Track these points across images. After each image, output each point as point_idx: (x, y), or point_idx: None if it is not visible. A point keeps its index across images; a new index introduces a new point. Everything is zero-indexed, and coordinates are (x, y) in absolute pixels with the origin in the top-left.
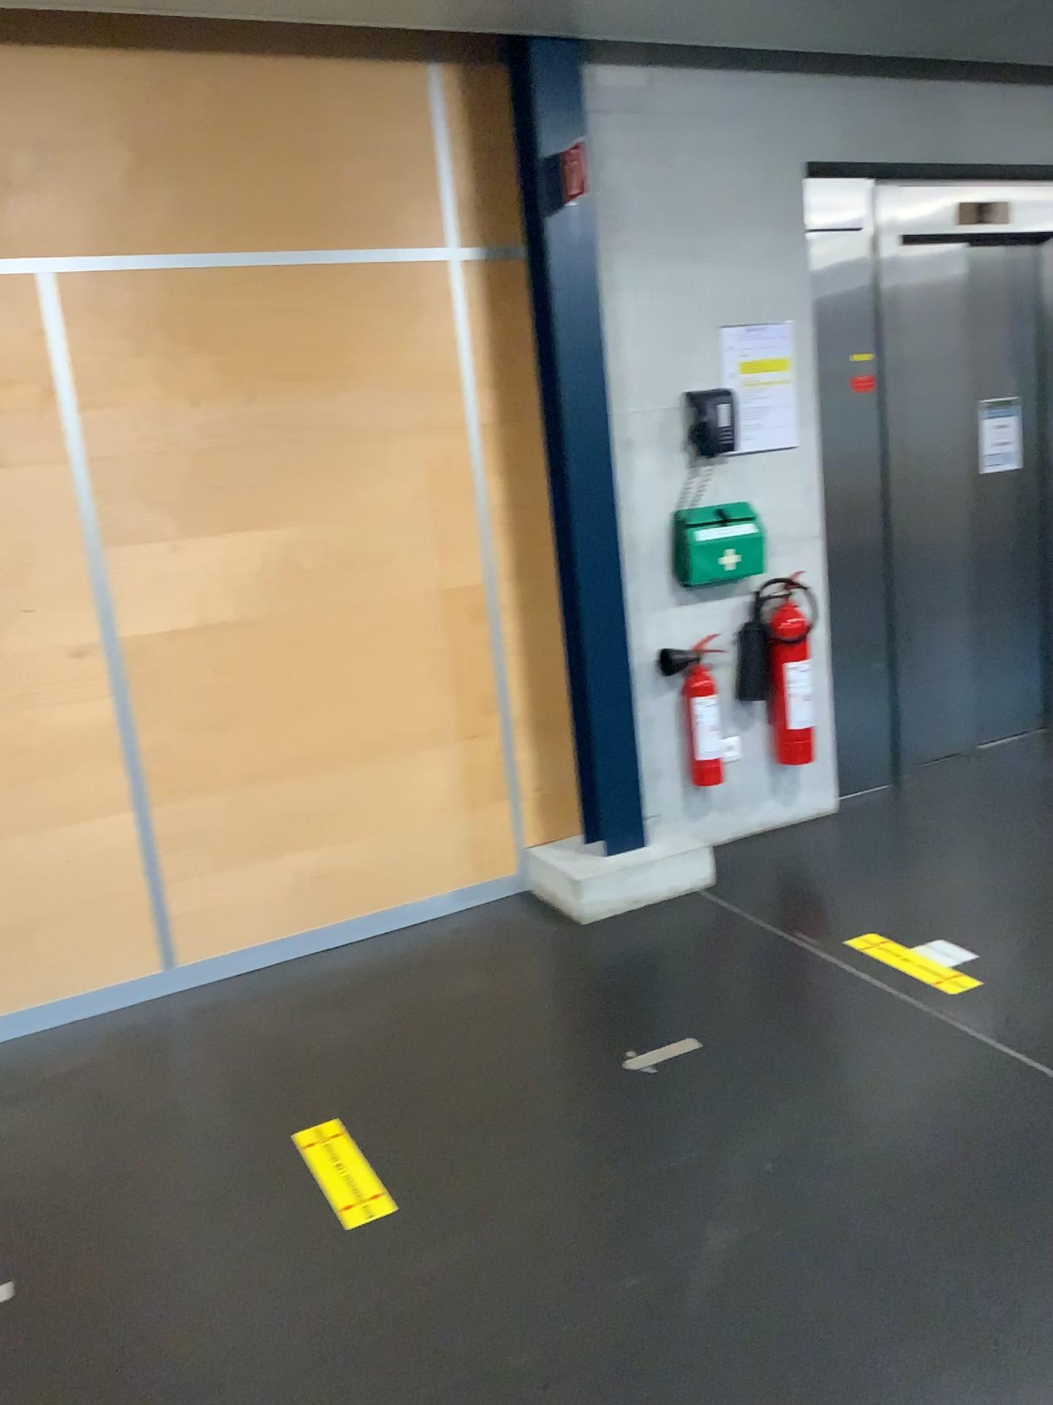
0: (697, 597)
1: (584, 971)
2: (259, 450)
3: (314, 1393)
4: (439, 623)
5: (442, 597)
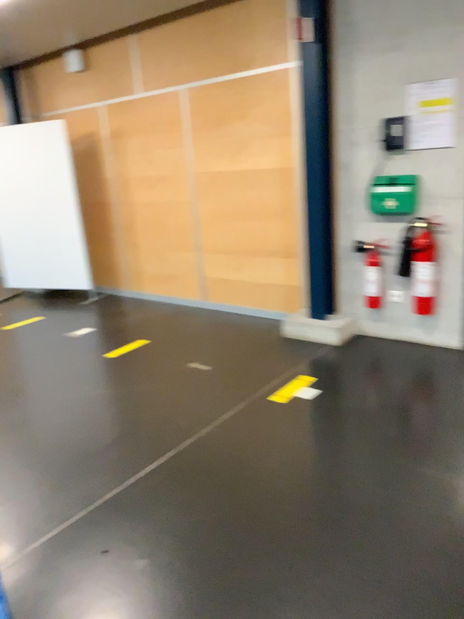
0: (382, 220)
1: (249, 344)
2: (231, 143)
3: (49, 365)
4: (282, 211)
5: (283, 201)
